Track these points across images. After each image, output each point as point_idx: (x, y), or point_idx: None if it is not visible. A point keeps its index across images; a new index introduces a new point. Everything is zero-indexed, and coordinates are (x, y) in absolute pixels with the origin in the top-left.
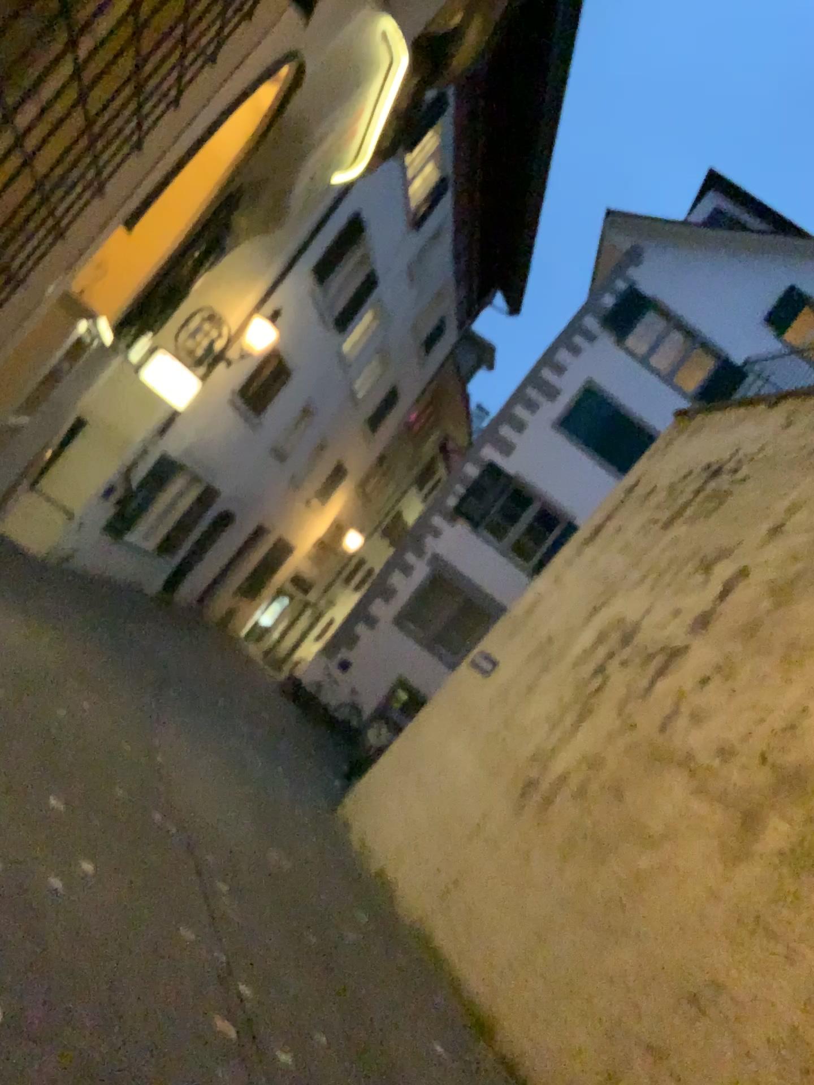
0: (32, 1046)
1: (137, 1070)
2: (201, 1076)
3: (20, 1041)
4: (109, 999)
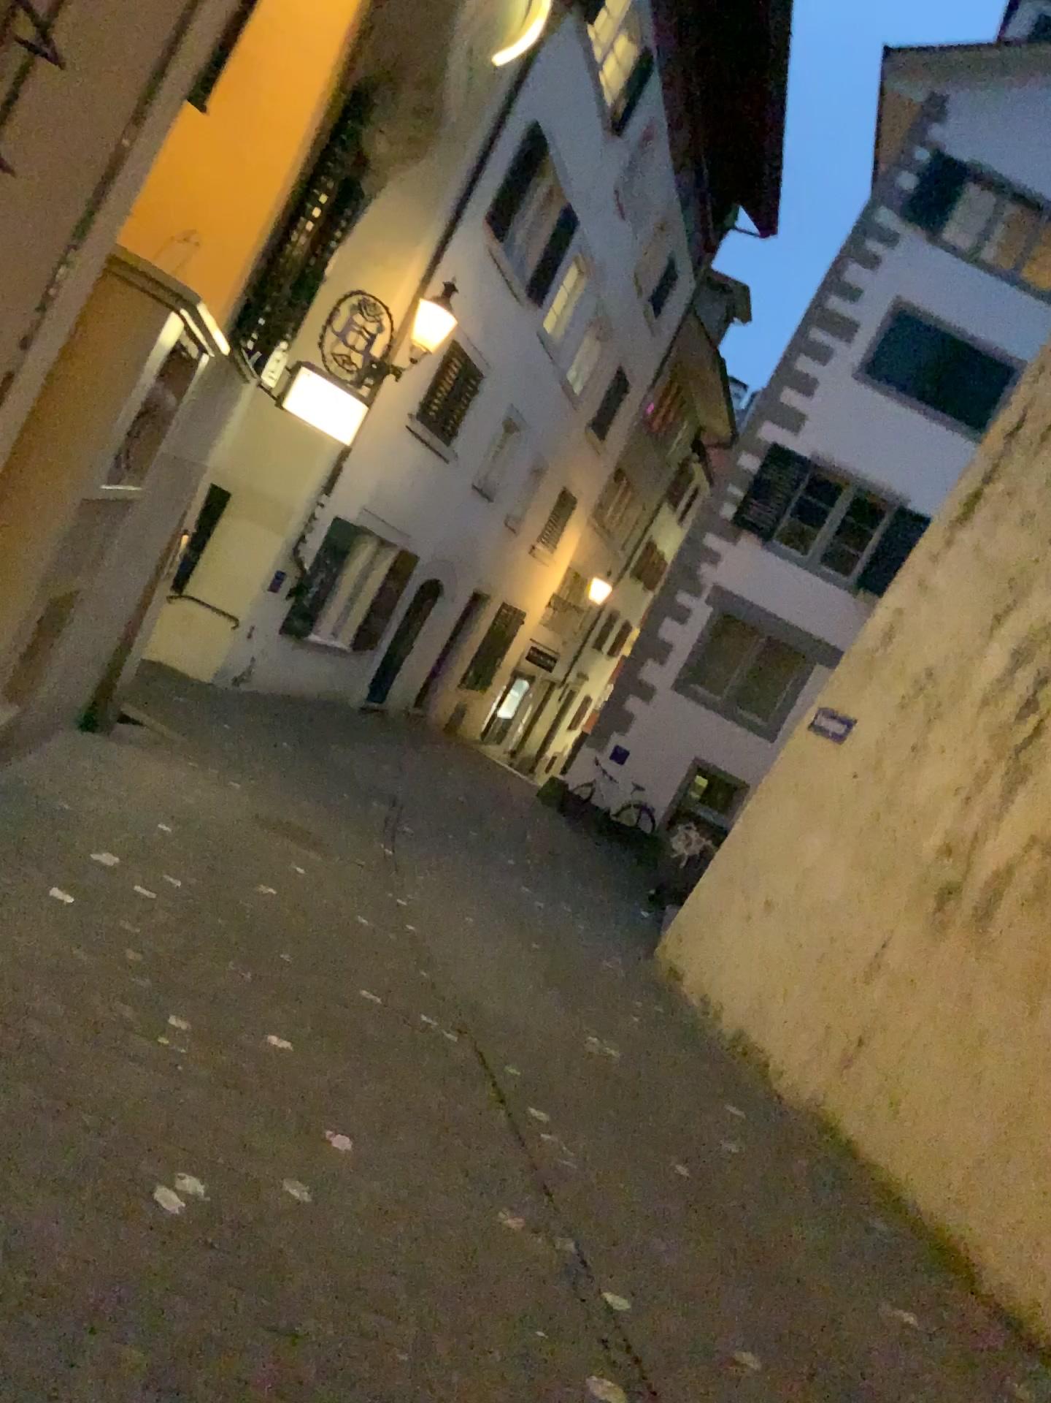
0: None
1: None
2: None
3: None
4: None
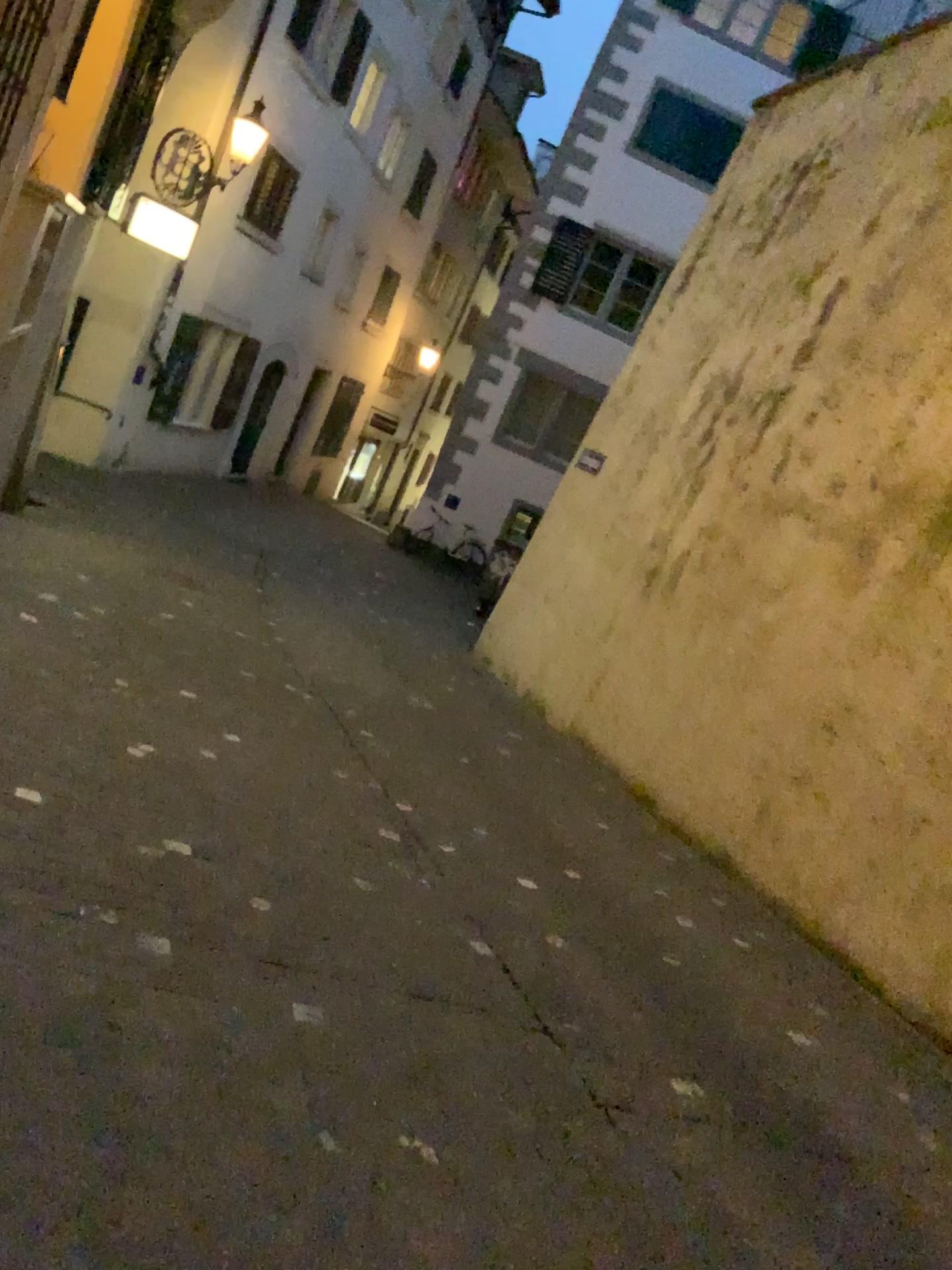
0: (217, 866)
1: (311, 872)
2: (369, 870)
3: (207, 865)
4: (274, 829)
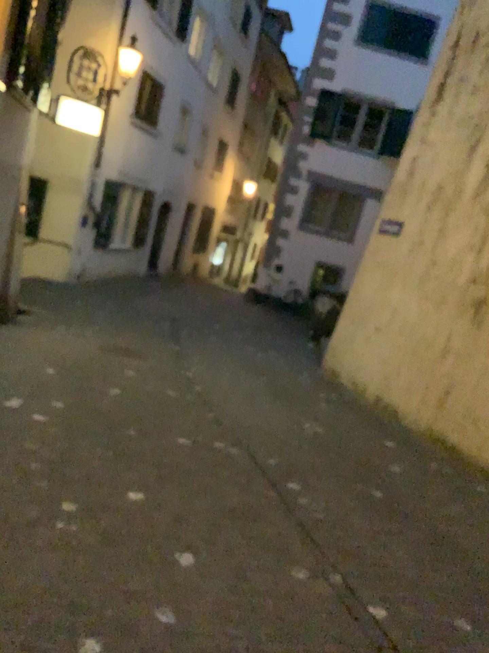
0: None
1: None
2: None
3: None
4: None
